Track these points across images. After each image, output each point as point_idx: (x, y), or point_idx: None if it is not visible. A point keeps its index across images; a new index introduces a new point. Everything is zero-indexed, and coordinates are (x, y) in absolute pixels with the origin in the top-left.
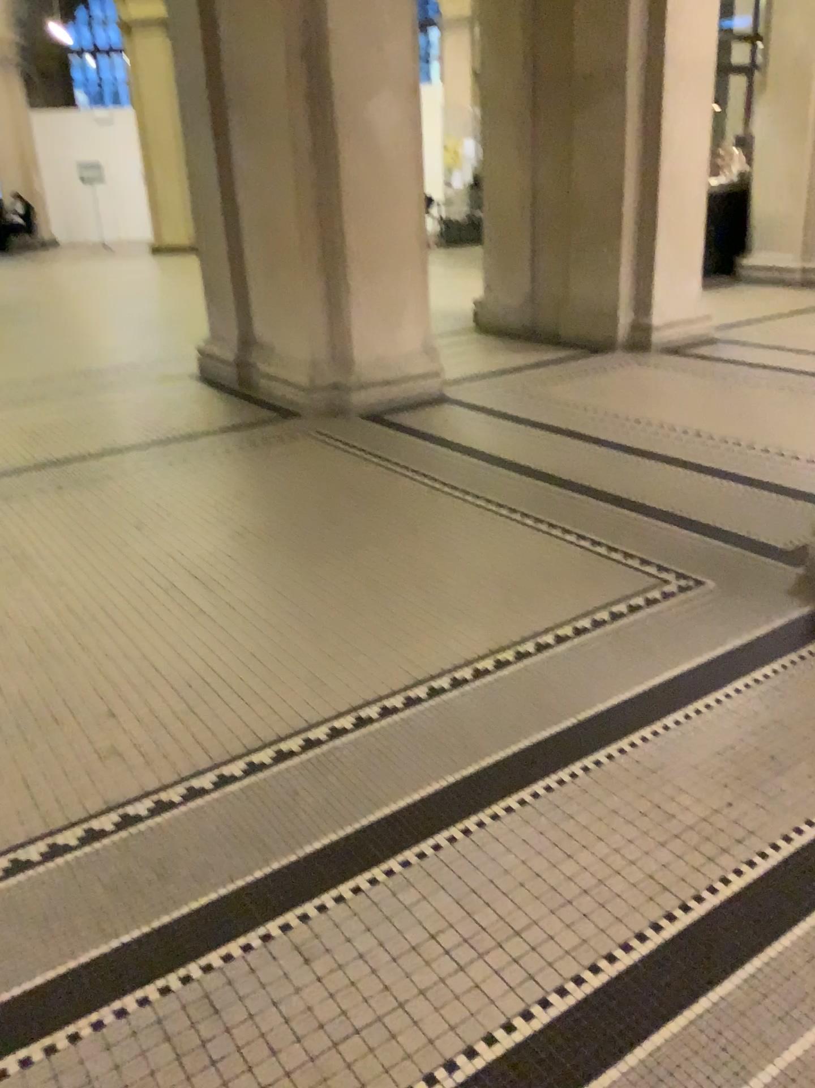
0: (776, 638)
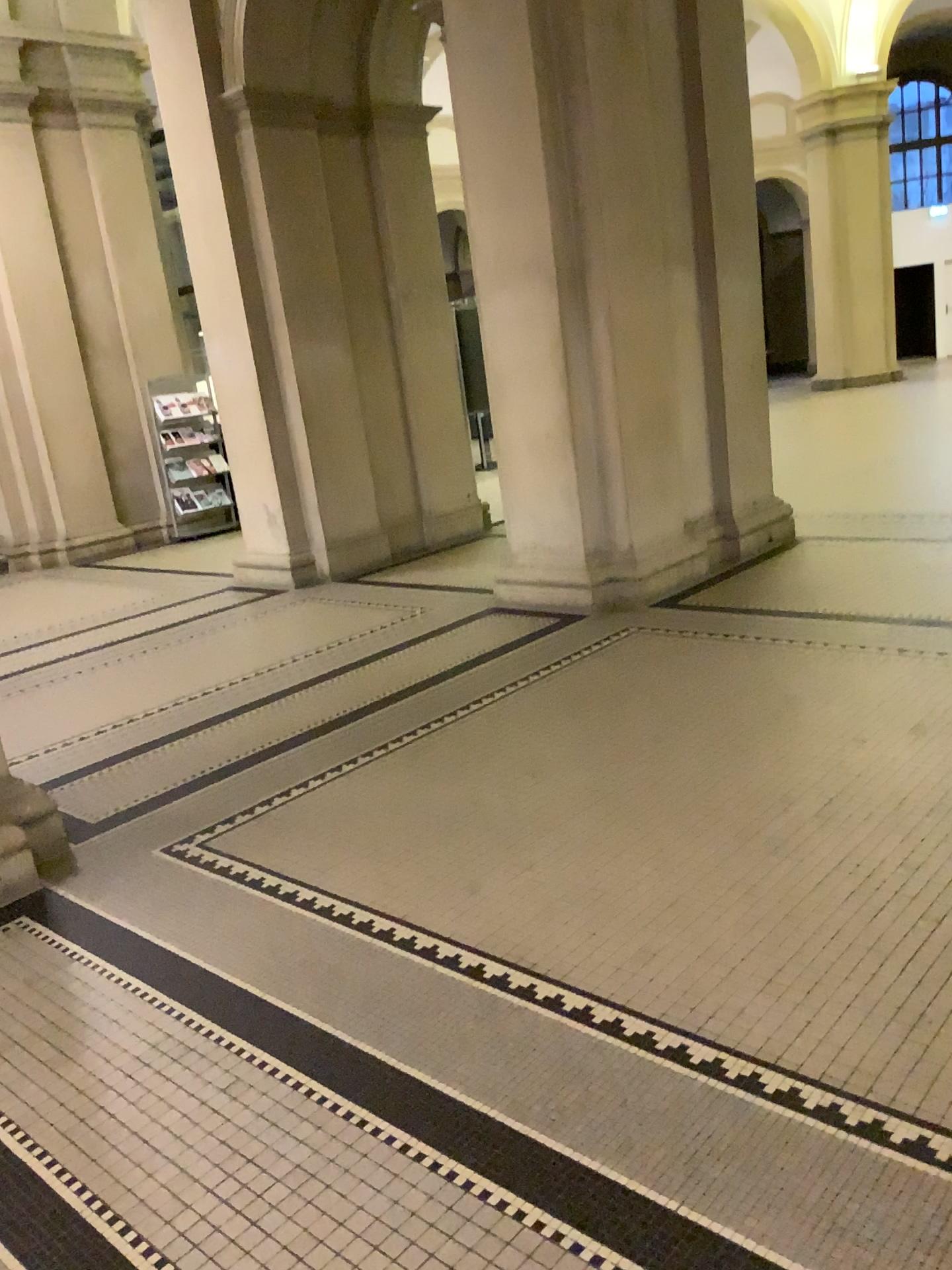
0: None
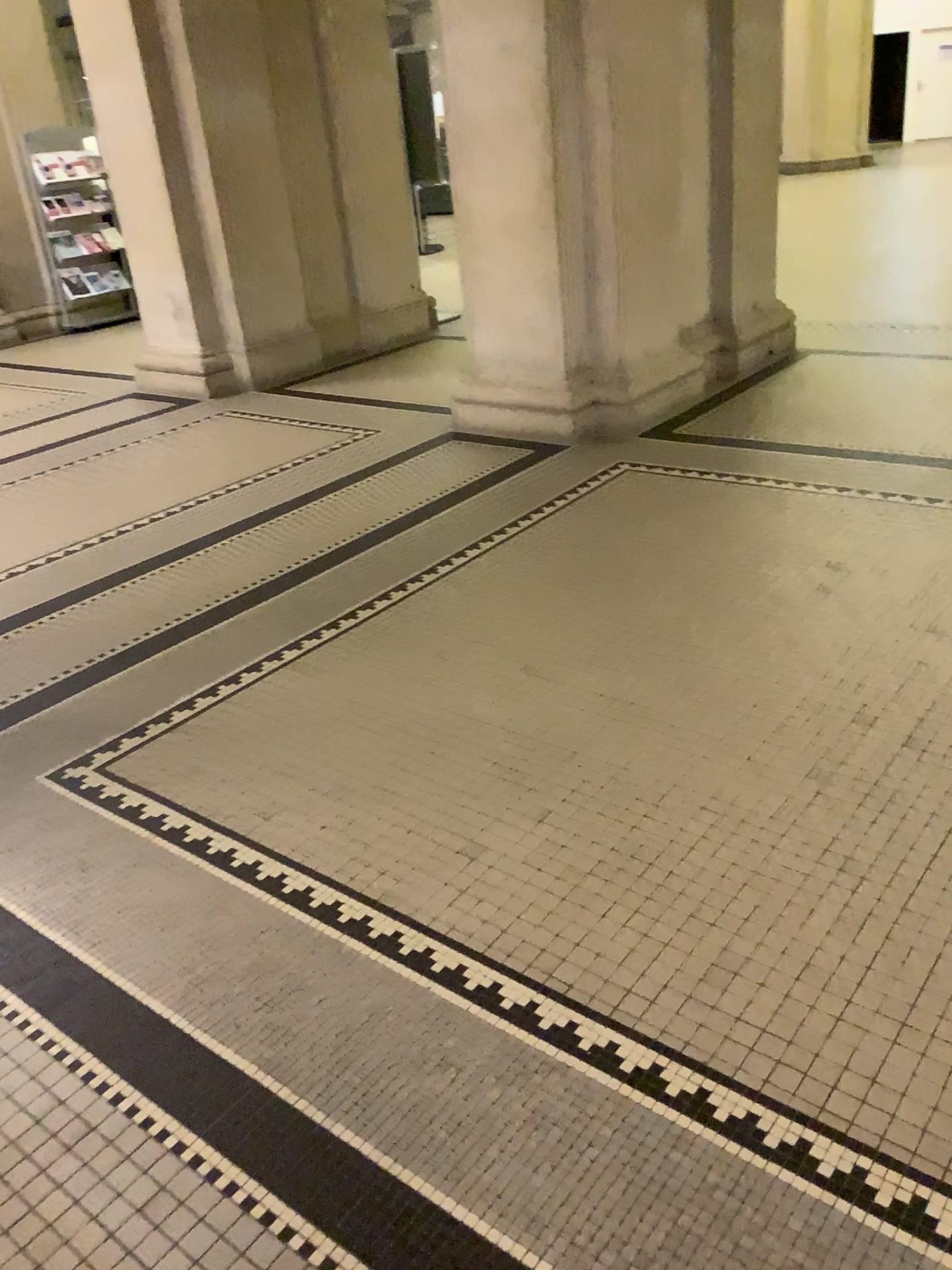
0: None
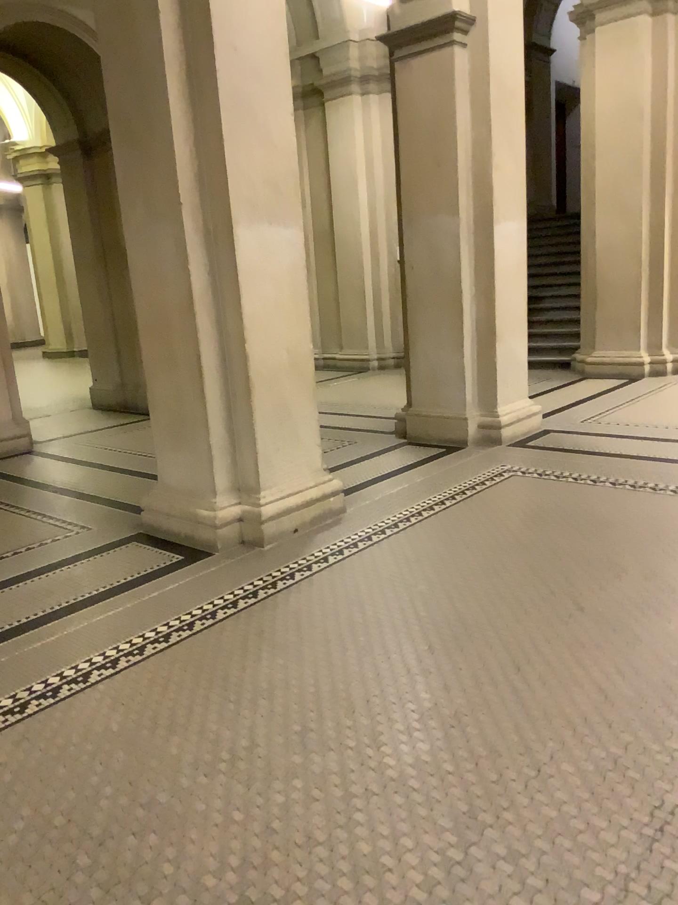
0: (100, 545)
